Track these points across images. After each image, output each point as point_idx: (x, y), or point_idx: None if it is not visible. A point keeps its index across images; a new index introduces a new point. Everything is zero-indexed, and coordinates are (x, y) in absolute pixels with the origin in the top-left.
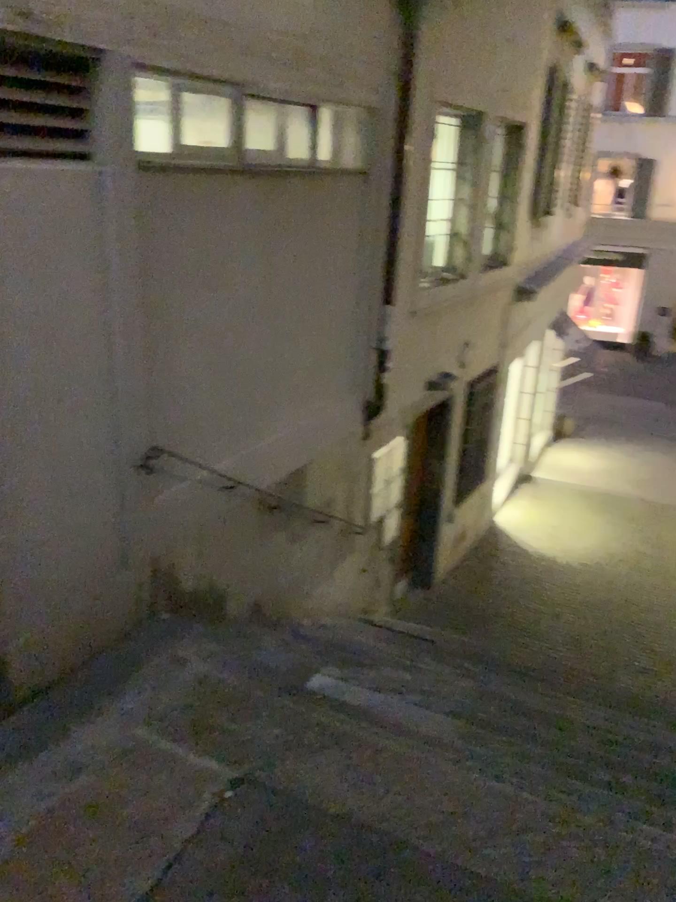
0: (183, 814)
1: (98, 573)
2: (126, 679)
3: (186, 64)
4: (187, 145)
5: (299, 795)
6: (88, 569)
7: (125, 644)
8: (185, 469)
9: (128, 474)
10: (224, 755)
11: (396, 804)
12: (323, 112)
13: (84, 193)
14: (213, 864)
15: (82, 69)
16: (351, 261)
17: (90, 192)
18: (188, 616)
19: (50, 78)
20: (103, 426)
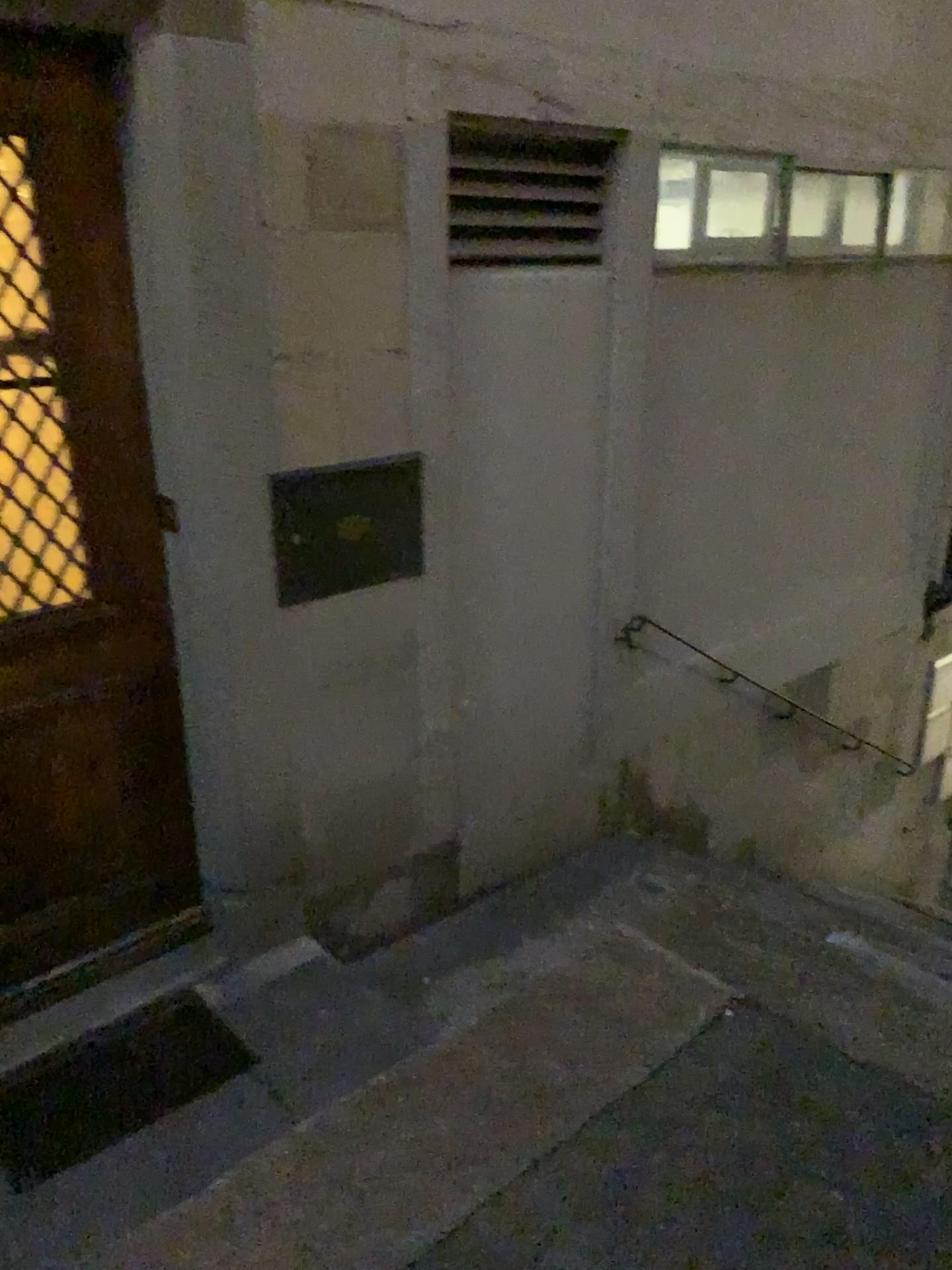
0: (682, 1018)
1: (563, 764)
2: (587, 898)
3: (721, 140)
4: (710, 240)
5: (822, 1030)
6: (552, 757)
7: (585, 858)
8: (674, 649)
9: (606, 646)
10: (728, 970)
11: (951, 1065)
12: (894, 183)
13: (590, 305)
14: (717, 1074)
15: (601, 159)
16: (917, 385)
17: (597, 303)
18: (662, 840)
19: (565, 173)
20: (584, 585)
